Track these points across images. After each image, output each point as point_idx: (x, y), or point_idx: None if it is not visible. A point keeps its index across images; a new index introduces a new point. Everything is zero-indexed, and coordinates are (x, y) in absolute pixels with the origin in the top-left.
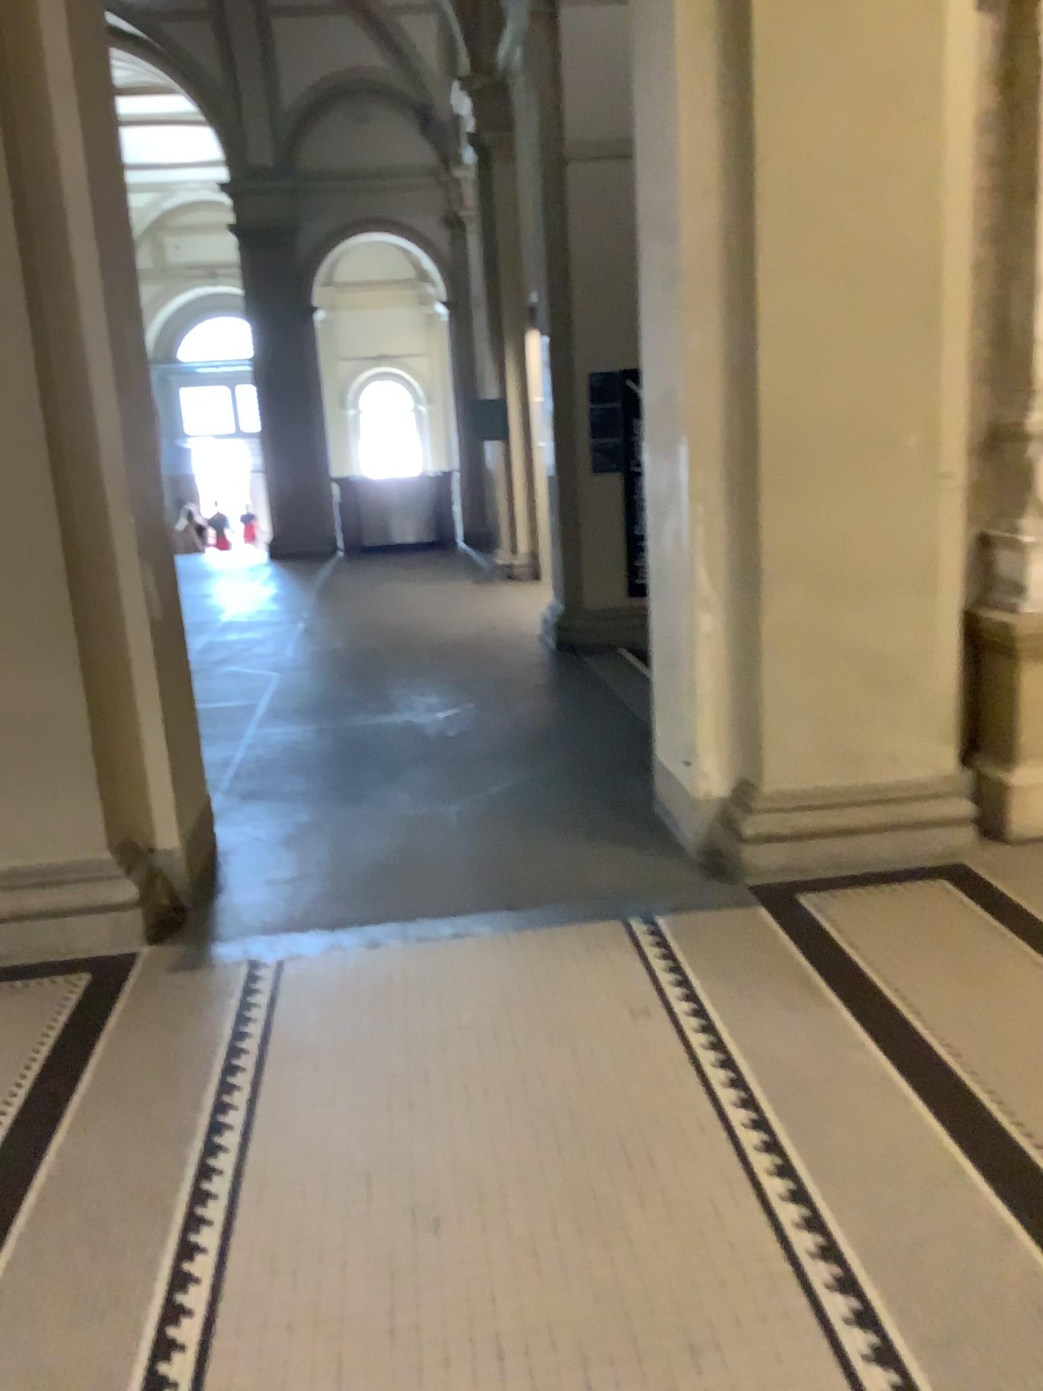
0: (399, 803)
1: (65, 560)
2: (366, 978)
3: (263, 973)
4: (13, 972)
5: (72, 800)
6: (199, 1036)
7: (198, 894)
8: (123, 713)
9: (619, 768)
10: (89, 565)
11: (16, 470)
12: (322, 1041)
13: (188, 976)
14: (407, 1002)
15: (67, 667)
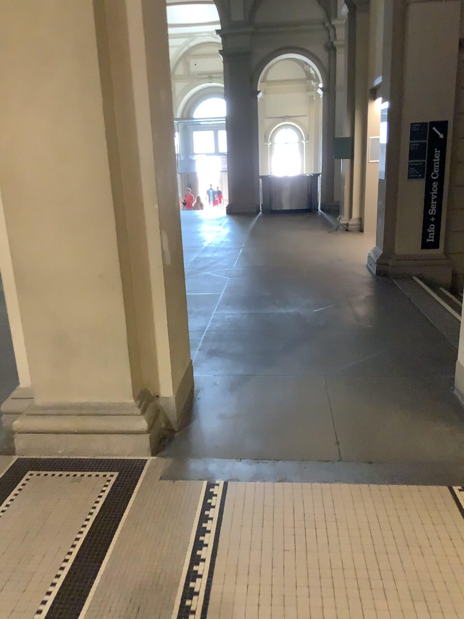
0: (295, 368)
1: (115, 230)
2: (279, 507)
3: (216, 490)
4: (77, 464)
5: (114, 369)
6: (175, 538)
7: (182, 423)
8: (145, 321)
9: (425, 358)
10: (130, 234)
11: (90, 174)
12: (252, 561)
13: (173, 484)
14: (306, 535)
15: (114, 294)
